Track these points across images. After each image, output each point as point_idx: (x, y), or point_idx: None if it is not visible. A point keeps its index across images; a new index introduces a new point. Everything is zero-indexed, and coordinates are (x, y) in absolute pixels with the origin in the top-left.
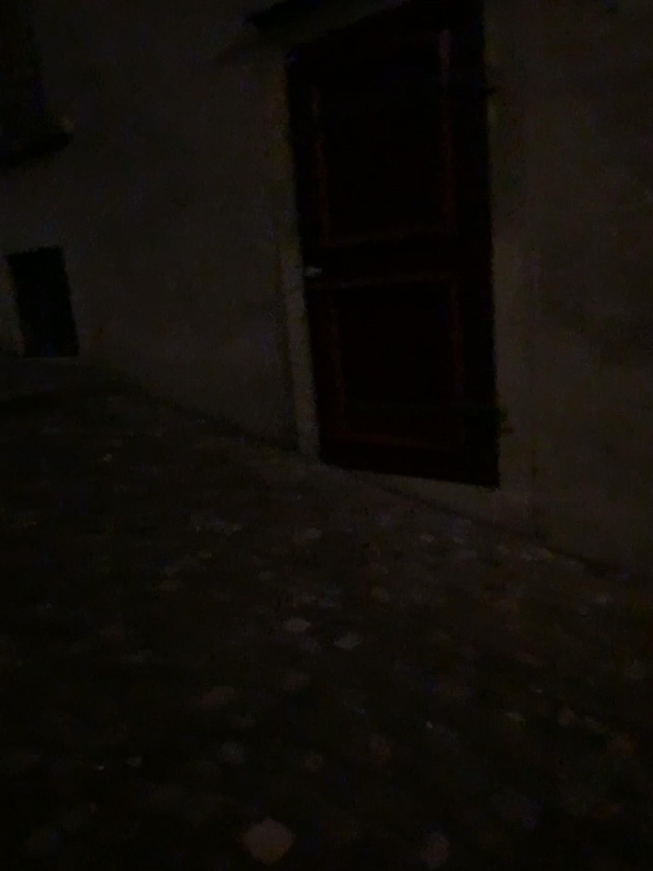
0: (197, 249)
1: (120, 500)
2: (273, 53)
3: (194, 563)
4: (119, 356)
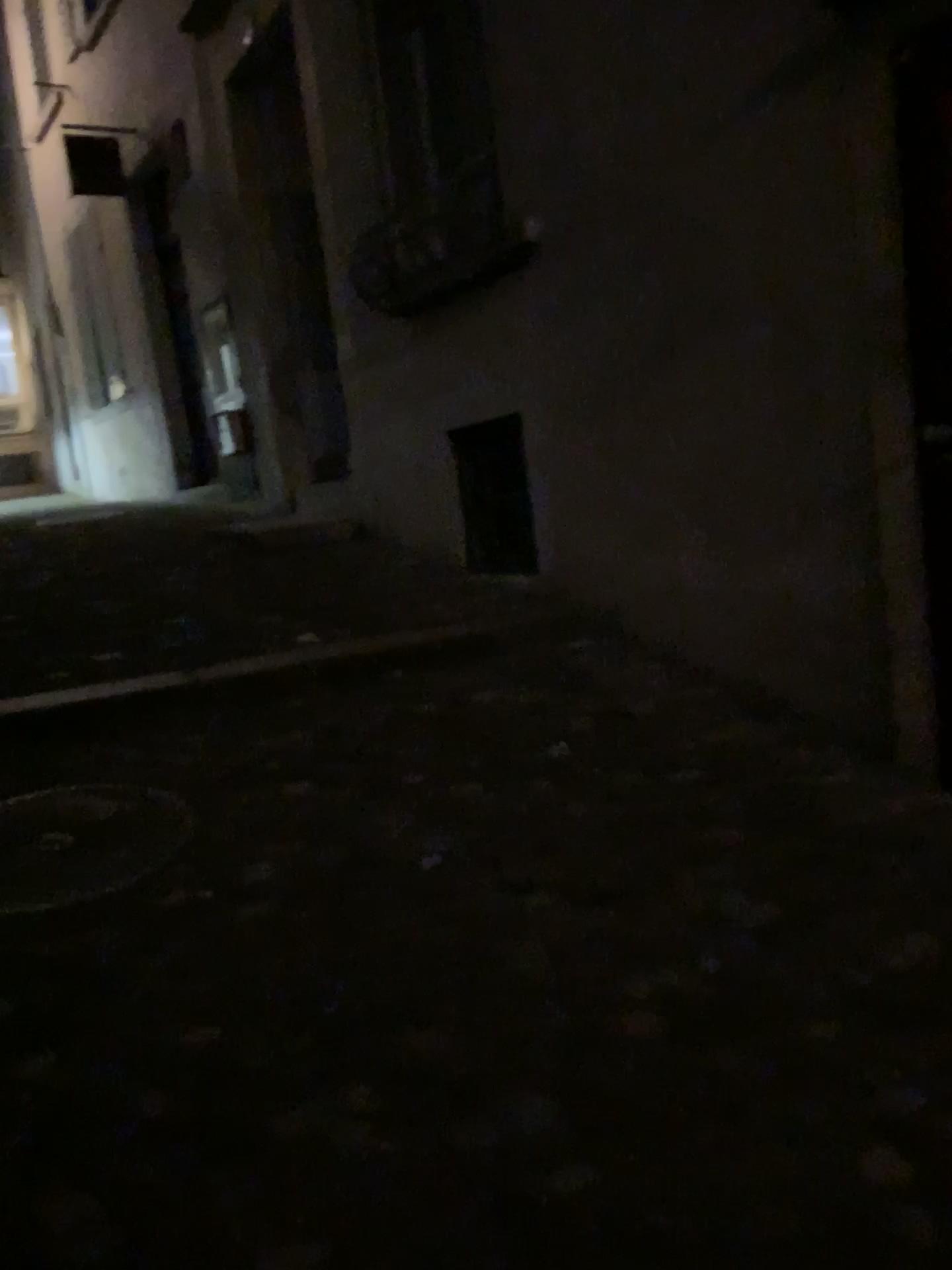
0: (716, 406)
1: (570, 836)
2: (860, 49)
3: (684, 982)
4: (591, 578)
